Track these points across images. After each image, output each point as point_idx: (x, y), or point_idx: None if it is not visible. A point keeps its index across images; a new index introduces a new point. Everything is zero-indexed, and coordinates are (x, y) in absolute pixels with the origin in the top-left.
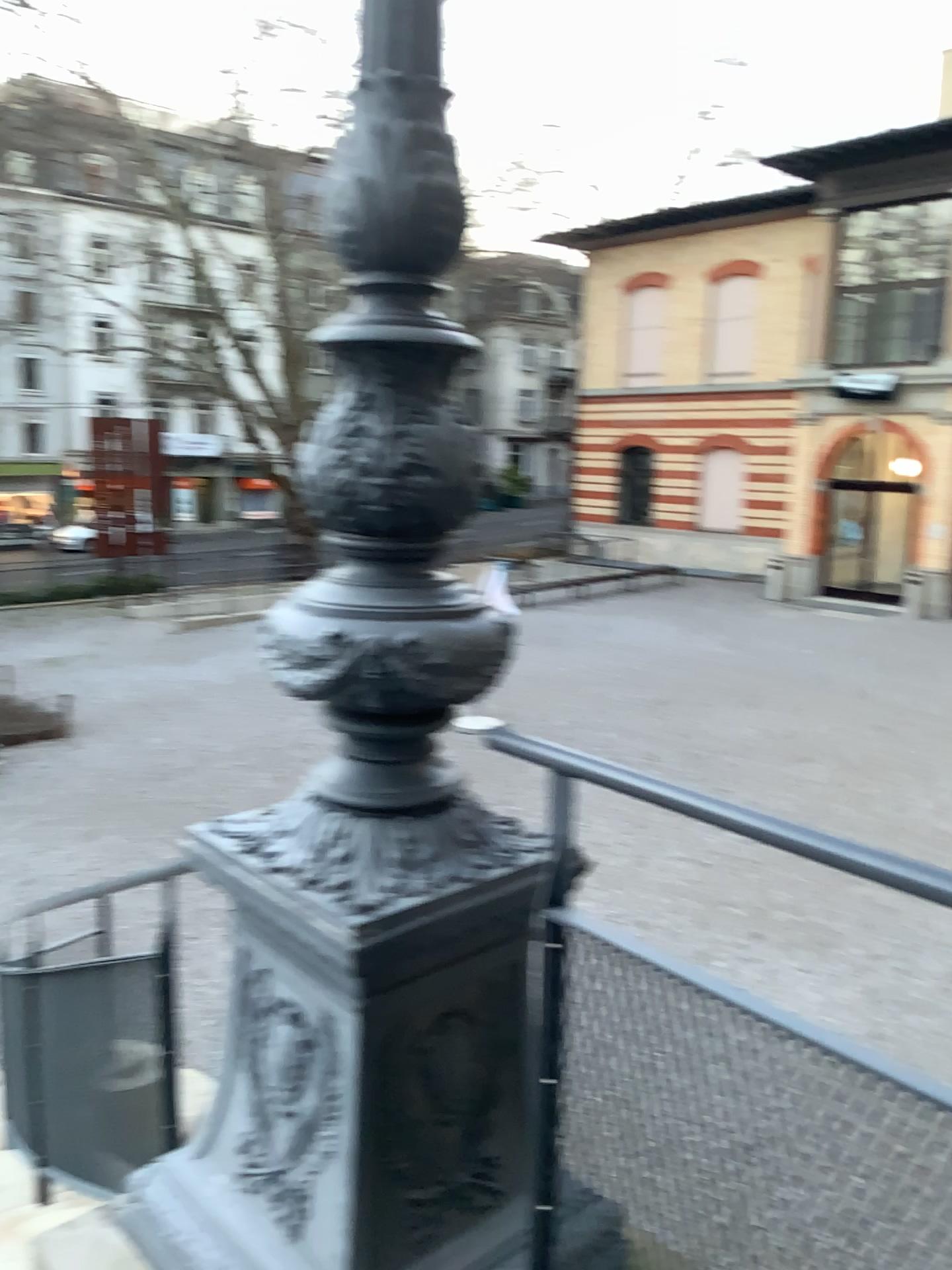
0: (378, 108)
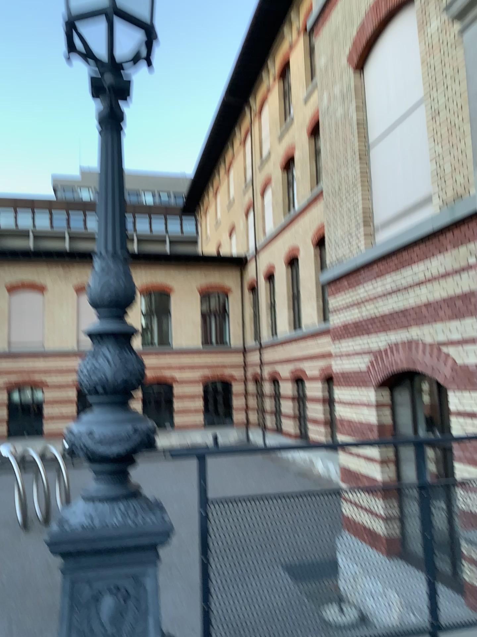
0: (118, 260)
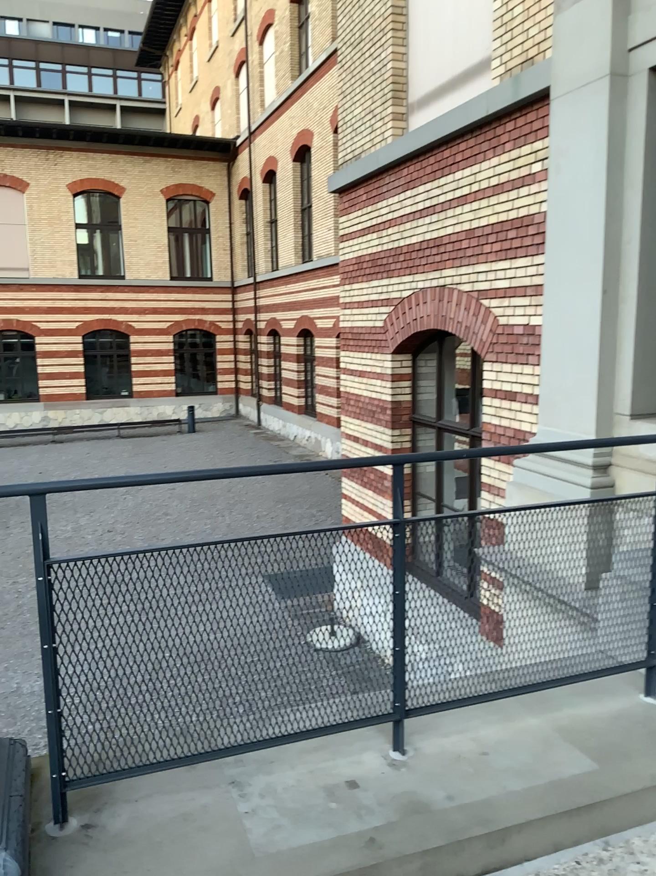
0: None
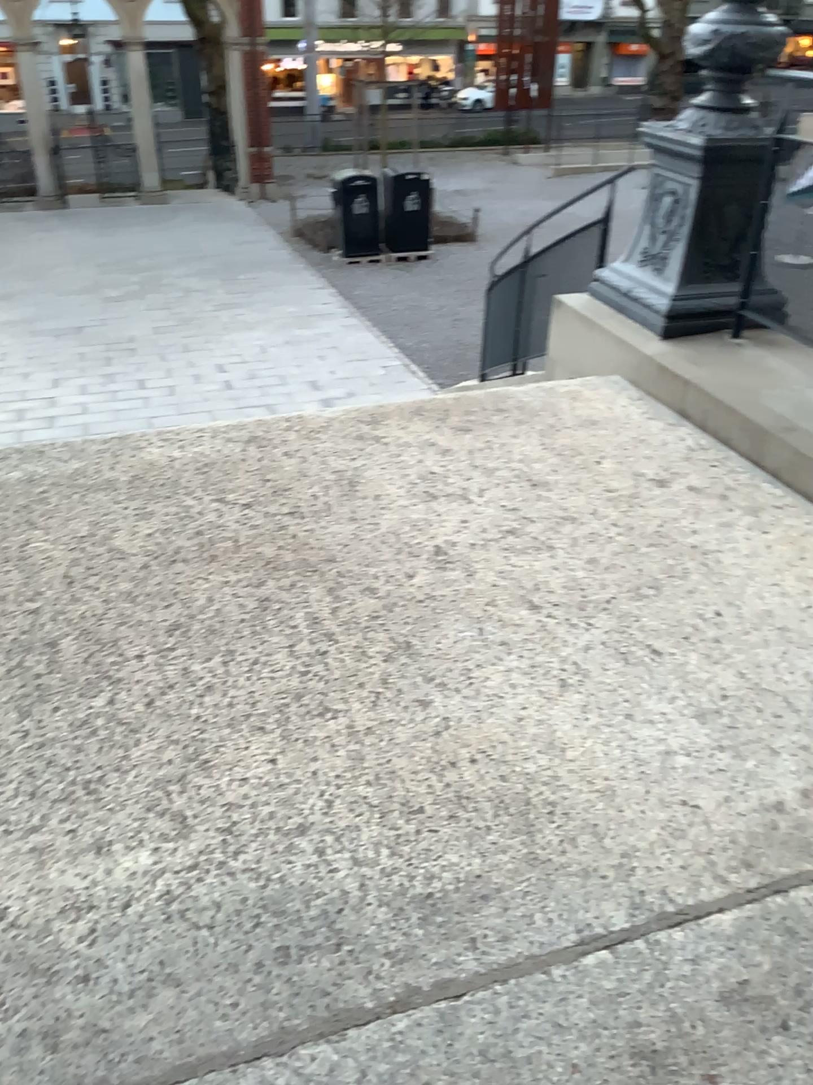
0: None
